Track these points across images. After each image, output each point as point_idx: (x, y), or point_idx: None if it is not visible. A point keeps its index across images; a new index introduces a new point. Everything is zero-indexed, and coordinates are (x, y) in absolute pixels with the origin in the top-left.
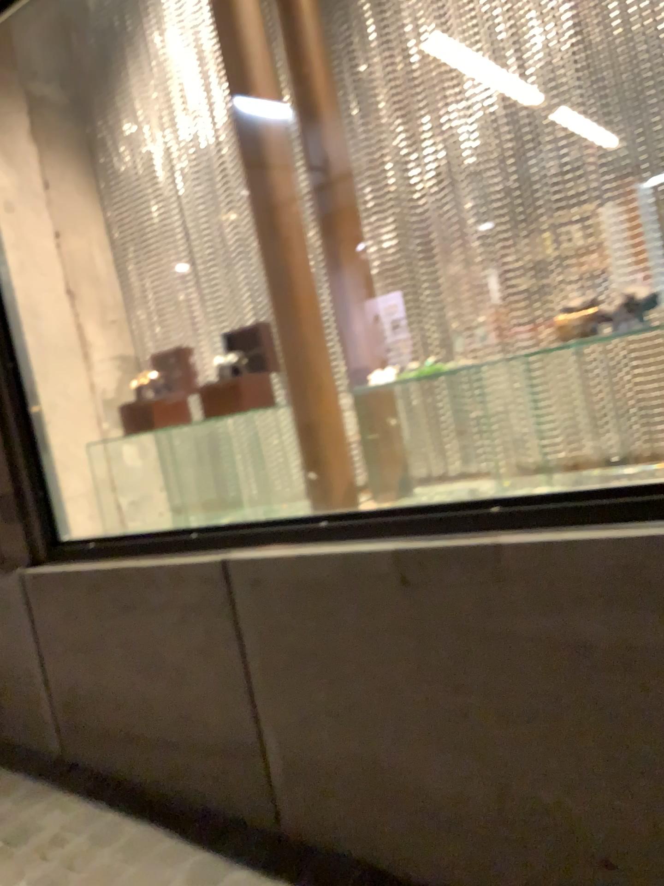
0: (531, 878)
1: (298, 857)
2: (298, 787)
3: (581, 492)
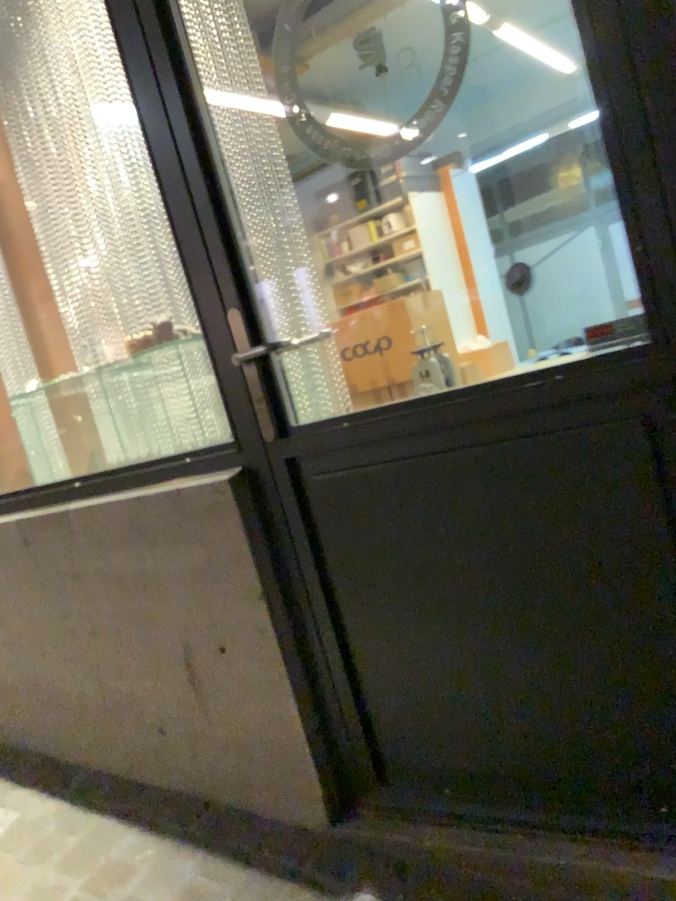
0: (129, 749)
1: (0, 756)
2: (1, 705)
3: (124, 471)
